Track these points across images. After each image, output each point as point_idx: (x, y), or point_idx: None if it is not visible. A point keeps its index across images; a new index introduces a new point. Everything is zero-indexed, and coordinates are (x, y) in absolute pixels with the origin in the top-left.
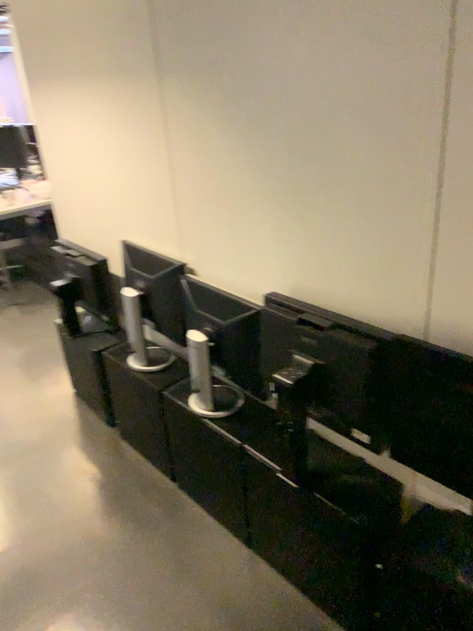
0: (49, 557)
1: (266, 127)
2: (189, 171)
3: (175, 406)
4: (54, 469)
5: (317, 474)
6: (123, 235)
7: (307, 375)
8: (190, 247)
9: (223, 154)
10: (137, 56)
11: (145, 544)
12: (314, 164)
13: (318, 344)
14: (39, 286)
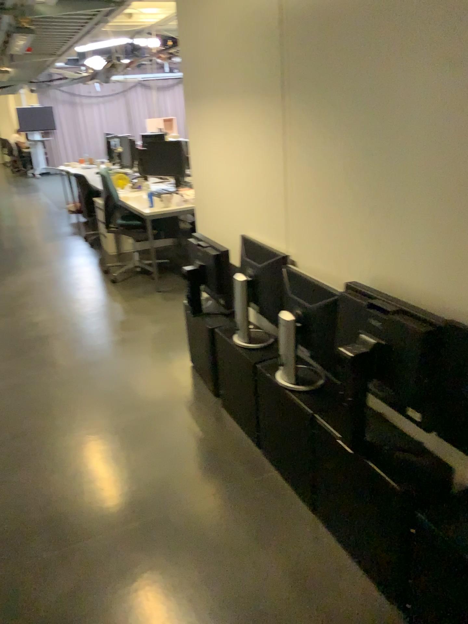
0: (148, 487)
1: (360, 139)
2: (299, 176)
3: (266, 378)
4: (164, 422)
5: (374, 447)
6: (244, 230)
7: (370, 354)
8: (294, 242)
9: (326, 161)
10: (267, 79)
11: (226, 493)
12: (396, 171)
13: (383, 327)
14: (178, 278)
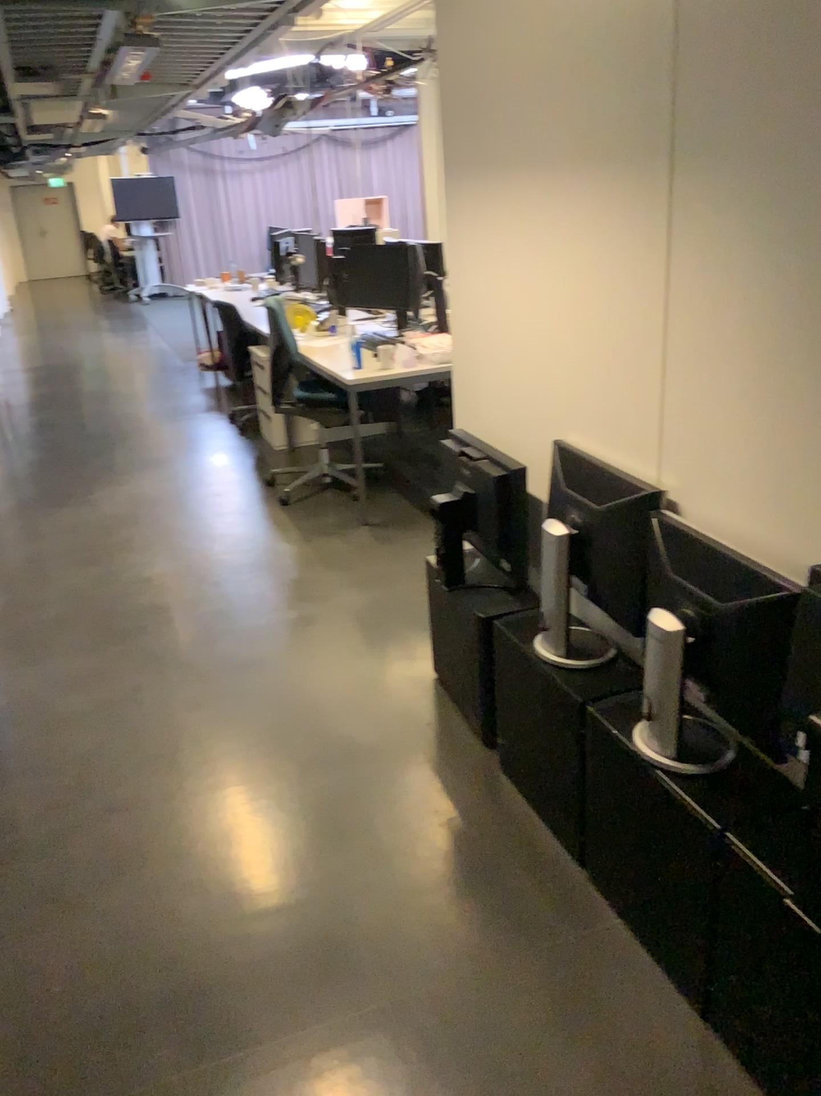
0: (366, 935)
1: None
2: (698, 333)
3: (608, 736)
4: (390, 795)
5: None
6: (560, 431)
7: None
8: (677, 465)
9: (769, 308)
10: (636, 134)
11: (520, 960)
12: None
13: None
14: (402, 498)
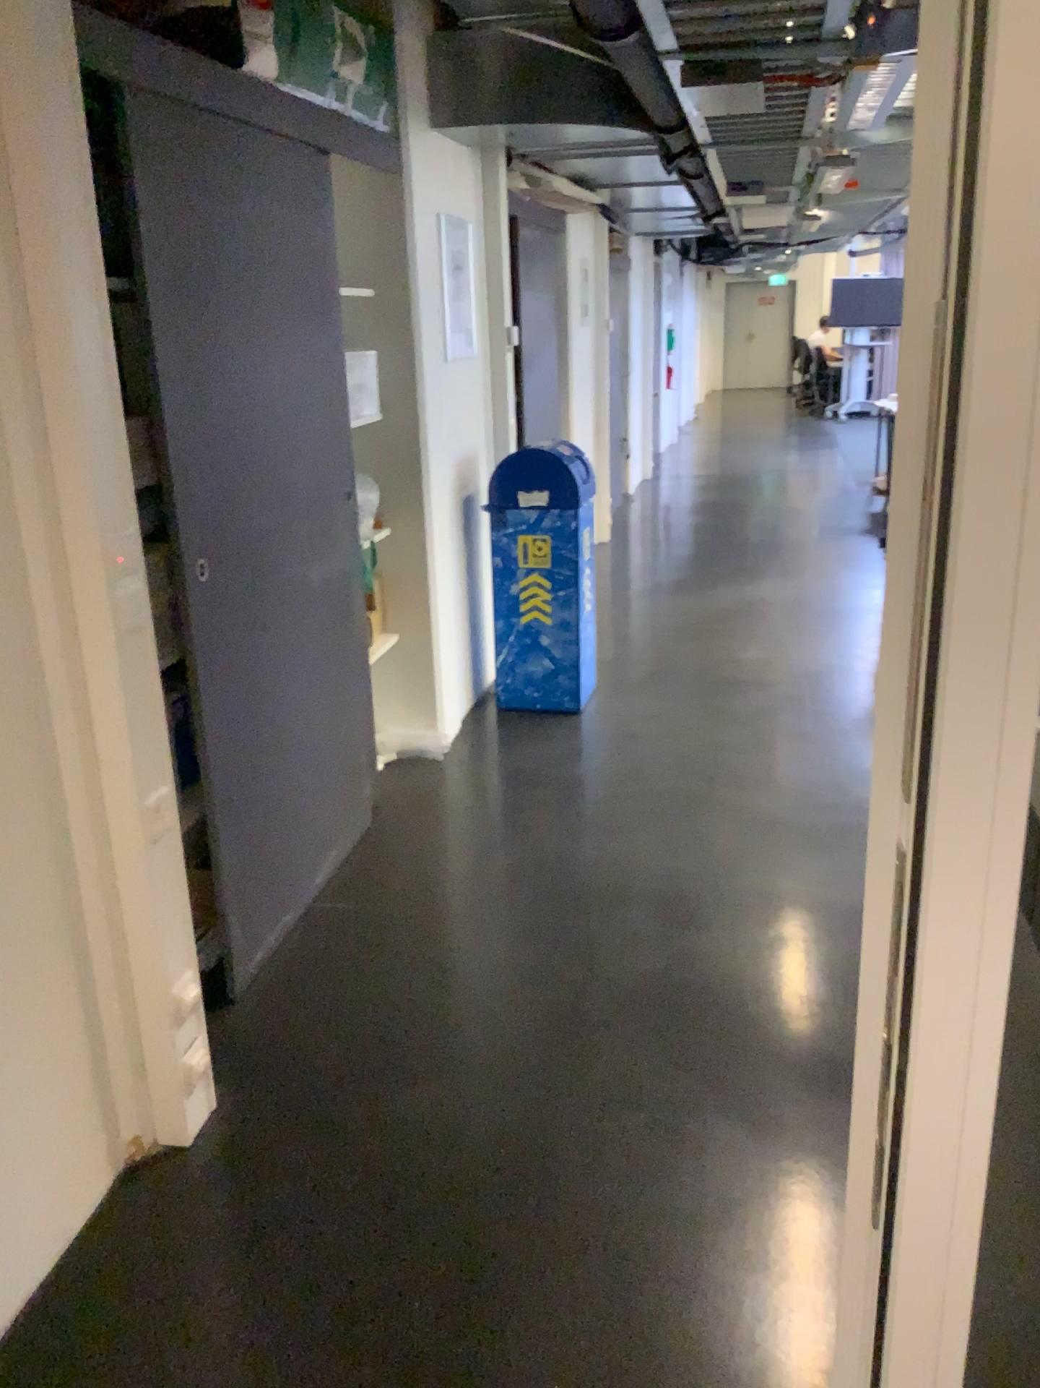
0: (820, 905)
1: None
2: None
3: None
4: None
5: None
6: None
7: None
8: None
9: None
10: None
11: None
12: None
13: None
14: None
